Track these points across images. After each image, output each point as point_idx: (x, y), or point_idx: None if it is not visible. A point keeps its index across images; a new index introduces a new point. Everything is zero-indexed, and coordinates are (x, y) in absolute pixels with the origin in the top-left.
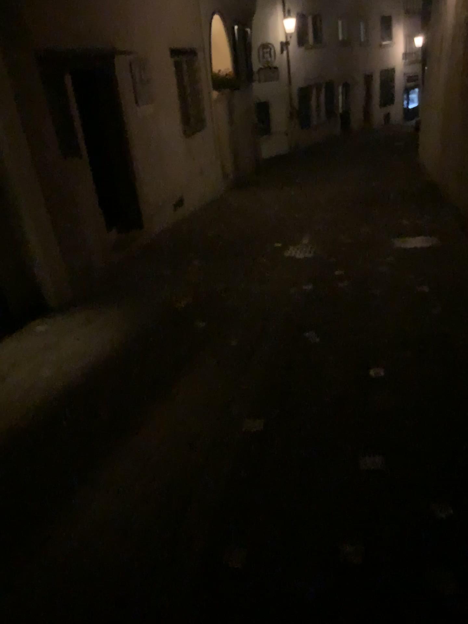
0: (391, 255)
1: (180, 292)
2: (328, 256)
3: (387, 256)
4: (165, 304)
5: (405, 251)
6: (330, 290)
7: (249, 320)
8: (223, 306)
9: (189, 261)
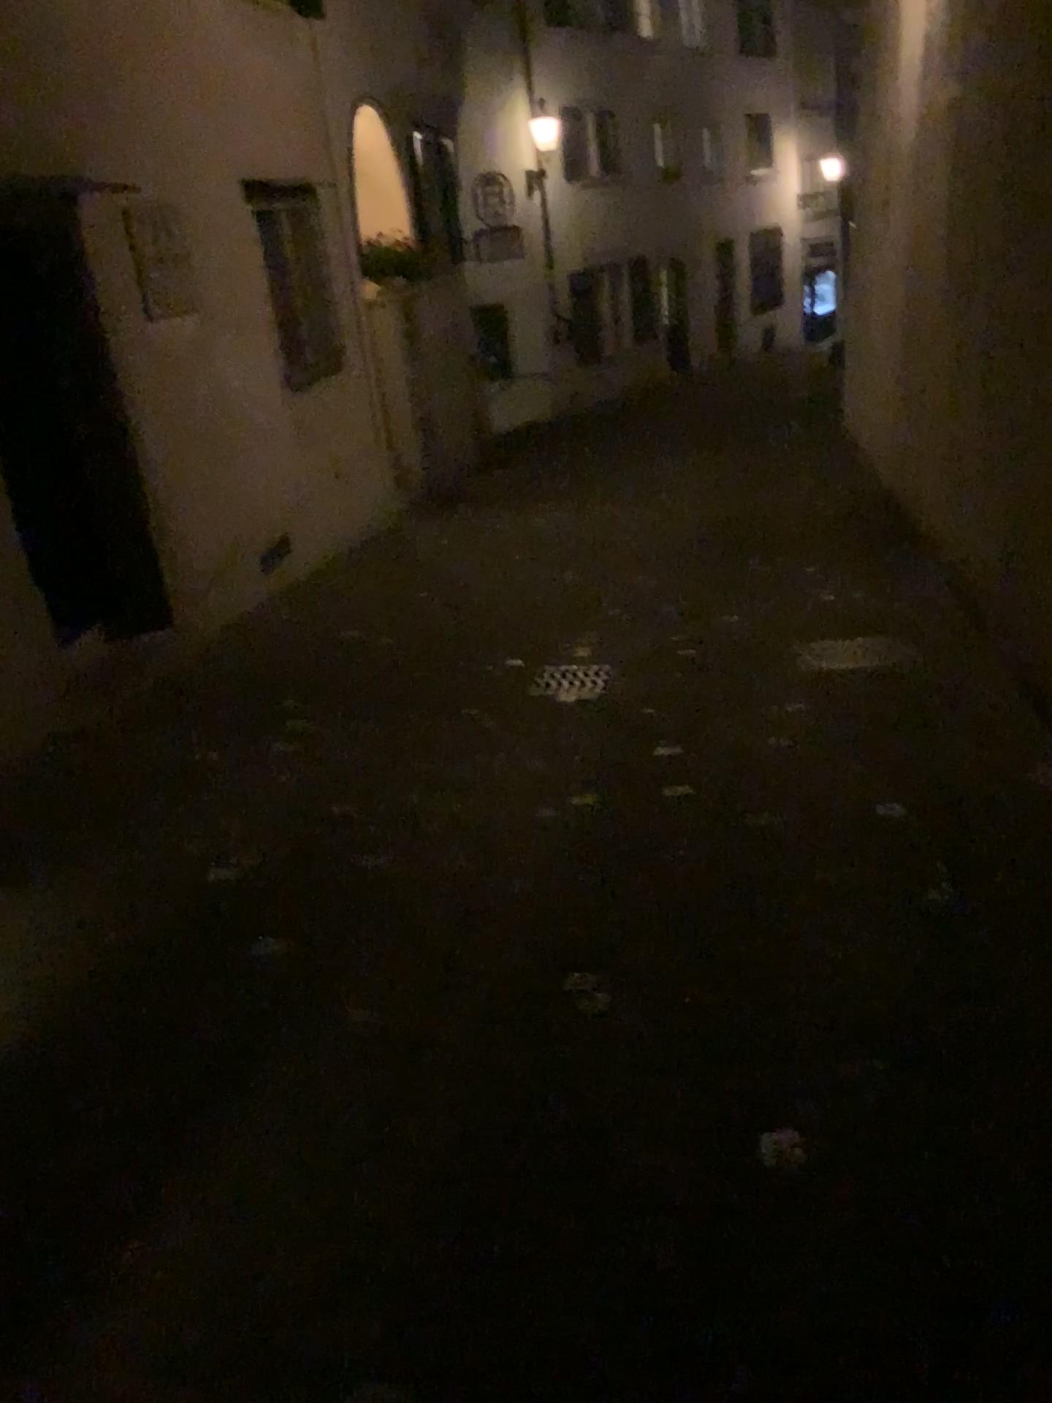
0: (799, 699)
1: (228, 838)
2: (638, 704)
3: (790, 703)
4: (177, 884)
5: (836, 689)
6: (643, 820)
7: (410, 934)
8: (345, 885)
9: (272, 729)
